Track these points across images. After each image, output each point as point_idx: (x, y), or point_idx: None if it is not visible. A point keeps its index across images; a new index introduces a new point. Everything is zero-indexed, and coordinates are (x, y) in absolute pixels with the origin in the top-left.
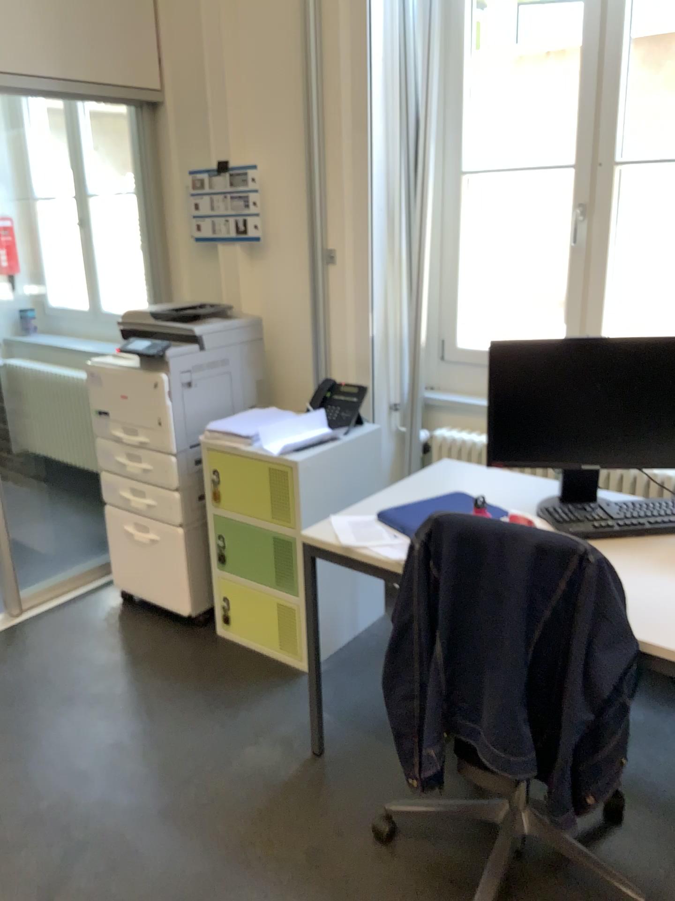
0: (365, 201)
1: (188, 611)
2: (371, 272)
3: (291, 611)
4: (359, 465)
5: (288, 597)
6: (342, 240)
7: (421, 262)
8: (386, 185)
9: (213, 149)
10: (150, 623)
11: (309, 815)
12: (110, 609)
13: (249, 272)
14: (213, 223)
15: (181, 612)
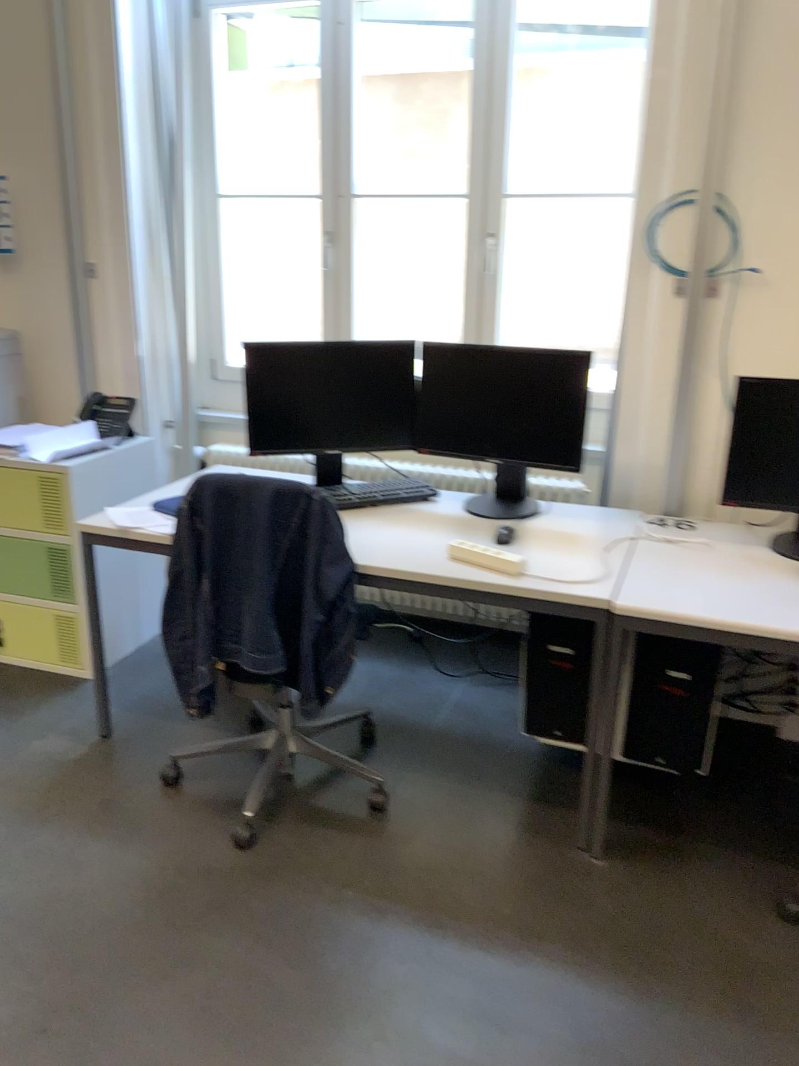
0: (124, 219)
1: None
2: (134, 288)
3: (71, 617)
4: (132, 475)
5: (67, 603)
6: (103, 256)
7: (185, 281)
8: (145, 205)
9: None
10: None
11: (102, 774)
12: None
13: (3, 288)
14: None
15: None
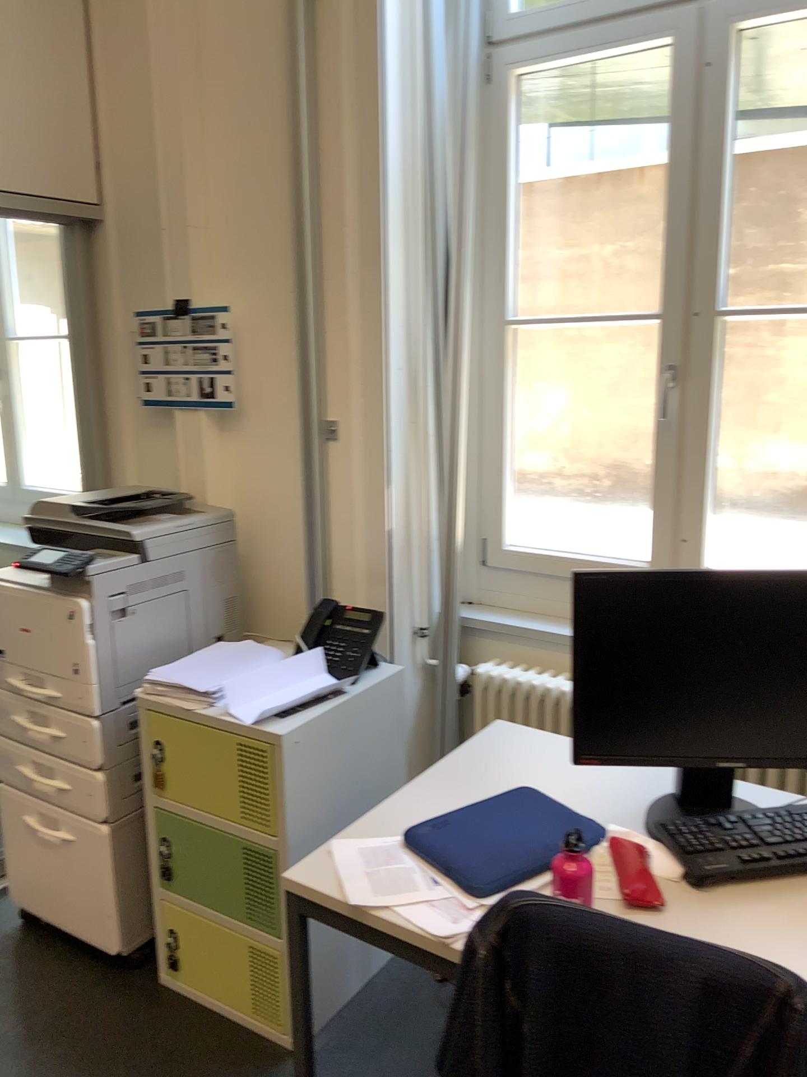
0: (379, 357)
1: (119, 948)
2: (386, 451)
3: (272, 955)
4: (372, 726)
5: (267, 936)
6: (348, 409)
7: (454, 437)
8: (407, 336)
9: (171, 285)
10: (62, 967)
11: None
12: (4, 943)
13: (218, 450)
14: (171, 383)
15: (109, 949)
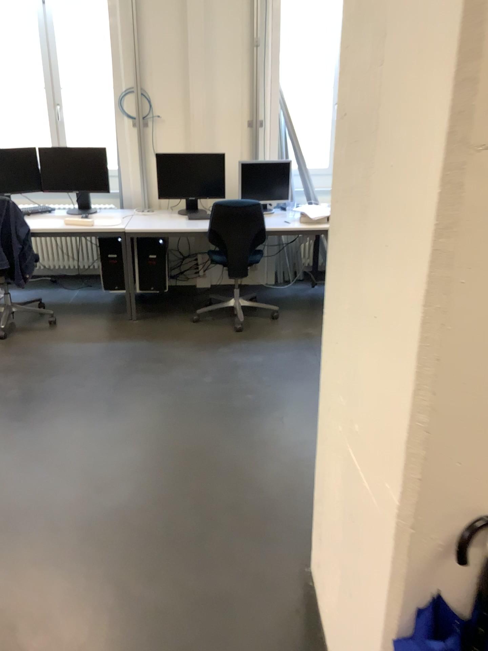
0: None
1: None
2: None
3: None
4: None
5: None
6: None
7: None
8: None
9: None
10: None
11: None
12: None
13: None
14: None
15: None
